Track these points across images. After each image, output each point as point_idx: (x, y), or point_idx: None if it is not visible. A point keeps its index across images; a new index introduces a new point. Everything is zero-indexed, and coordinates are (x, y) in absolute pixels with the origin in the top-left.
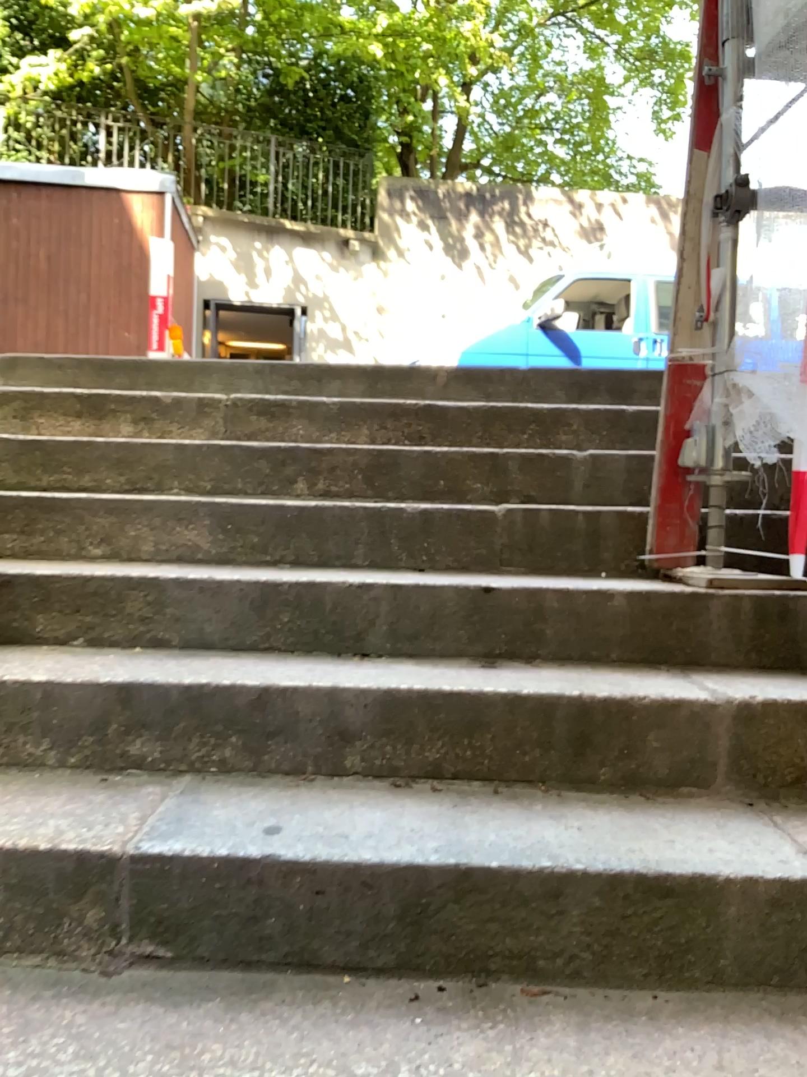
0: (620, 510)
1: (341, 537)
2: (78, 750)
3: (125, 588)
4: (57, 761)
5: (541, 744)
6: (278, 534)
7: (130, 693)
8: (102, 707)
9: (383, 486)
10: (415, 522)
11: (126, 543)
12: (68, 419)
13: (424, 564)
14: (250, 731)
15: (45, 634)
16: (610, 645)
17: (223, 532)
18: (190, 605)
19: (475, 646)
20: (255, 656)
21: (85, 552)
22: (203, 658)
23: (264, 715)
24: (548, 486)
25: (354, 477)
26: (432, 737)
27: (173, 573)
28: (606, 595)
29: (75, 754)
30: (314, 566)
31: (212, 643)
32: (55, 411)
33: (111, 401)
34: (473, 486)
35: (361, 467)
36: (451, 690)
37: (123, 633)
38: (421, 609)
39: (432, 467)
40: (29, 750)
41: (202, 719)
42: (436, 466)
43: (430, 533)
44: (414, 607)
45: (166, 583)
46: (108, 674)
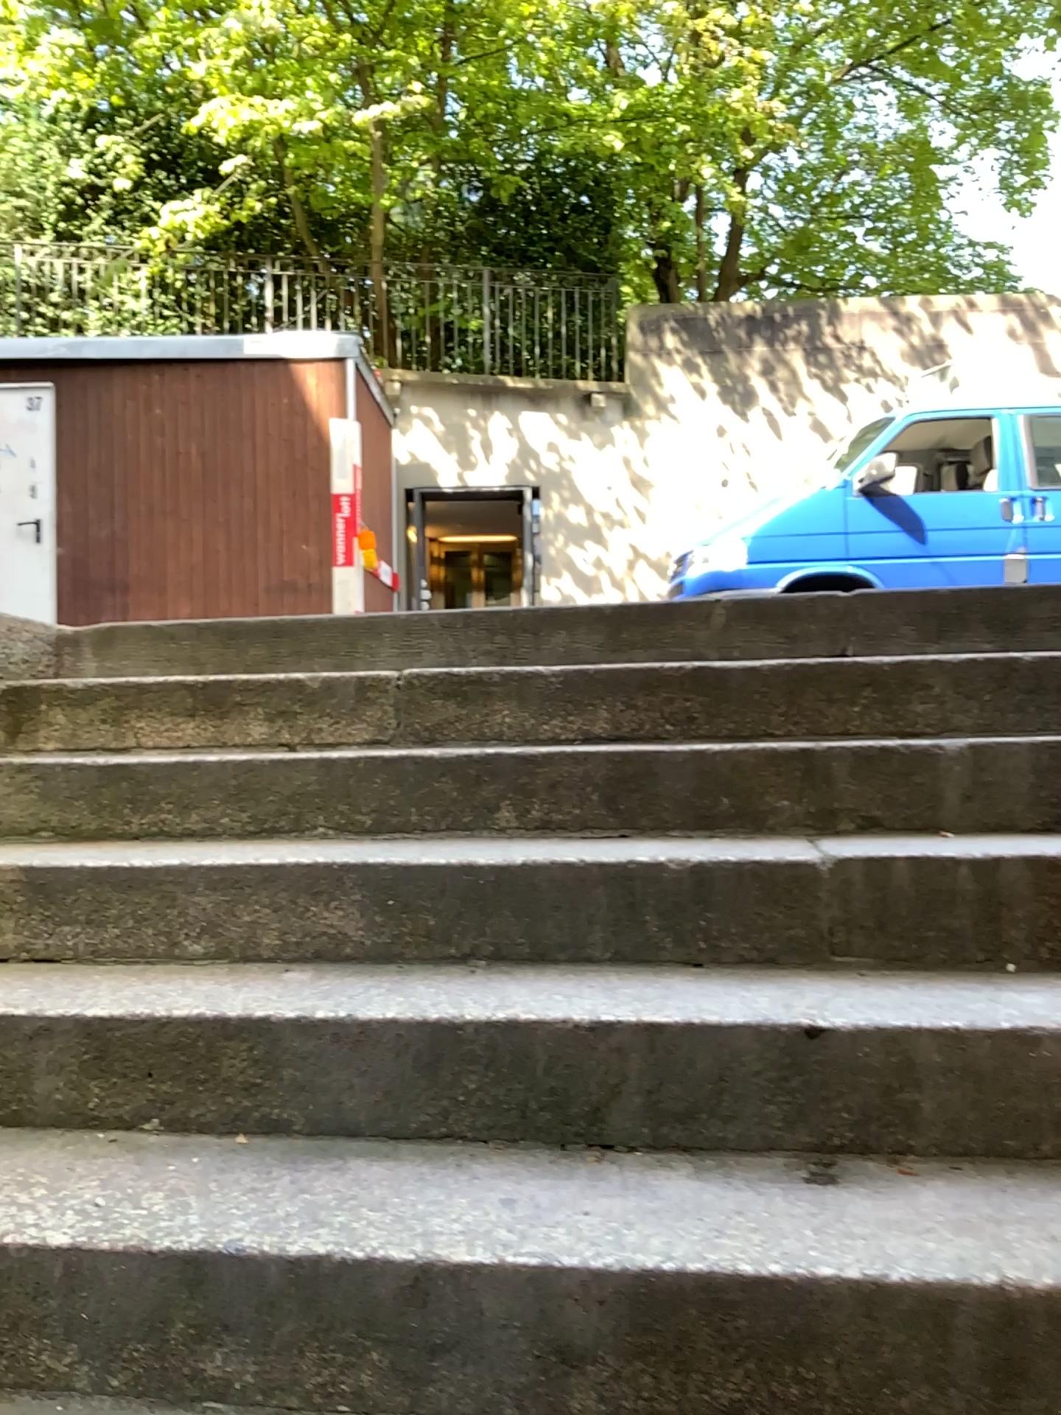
0: (1029, 853)
1: (566, 915)
2: (122, 1364)
3: (220, 1037)
4: (88, 1384)
5: (929, 1370)
6: (467, 913)
7: (203, 1265)
8: (158, 1291)
9: (633, 815)
10: (685, 887)
11: (236, 937)
12: (172, 724)
13: (702, 958)
14: (403, 1337)
15: (103, 1111)
16: (1037, 1127)
17: (383, 913)
18: (321, 1063)
19: (793, 1130)
20: (421, 1161)
21: (174, 955)
22: (337, 1168)
23: (424, 1309)
24: (899, 801)
25: (587, 800)
26: (724, 1353)
27: (293, 1009)
28: (1023, 1034)
29: (116, 1371)
30: (525, 965)
31: (357, 1125)
32: (154, 713)
33: (232, 693)
34: (776, 808)
35: (598, 784)
36: (754, 1265)
37: (218, 1109)
38: (698, 1063)
39: (709, 779)
40: (43, 1363)
41: (321, 1314)
42: (715, 776)
43: (709, 905)
44: (685, 1060)
45: (283, 1026)
46: (173, 1222)
